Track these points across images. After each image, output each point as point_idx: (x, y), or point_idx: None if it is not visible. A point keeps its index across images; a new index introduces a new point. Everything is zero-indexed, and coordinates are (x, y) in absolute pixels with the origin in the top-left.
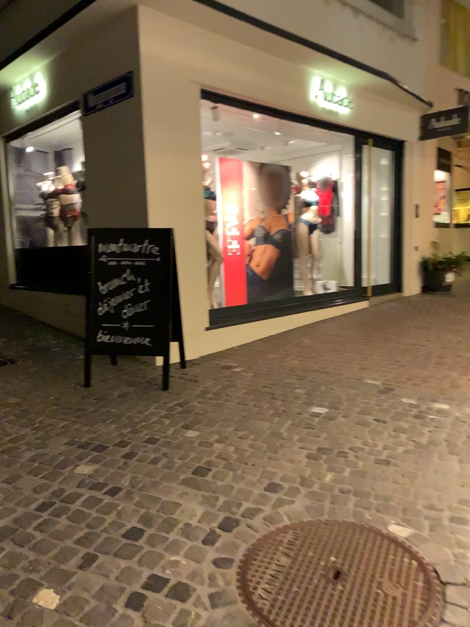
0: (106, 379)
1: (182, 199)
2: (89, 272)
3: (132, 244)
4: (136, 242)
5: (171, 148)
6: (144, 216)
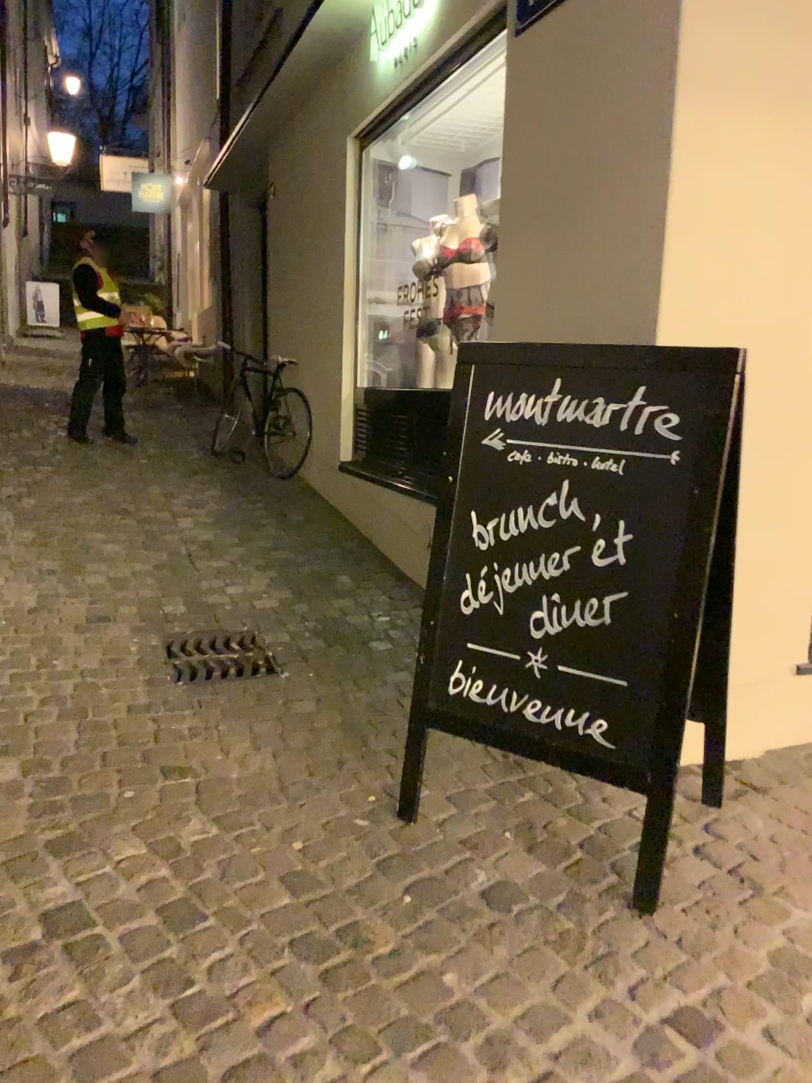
0: (471, 801)
1: (775, 266)
2: (454, 478)
3: (591, 401)
4: (606, 396)
5: (759, 98)
6: (646, 314)
